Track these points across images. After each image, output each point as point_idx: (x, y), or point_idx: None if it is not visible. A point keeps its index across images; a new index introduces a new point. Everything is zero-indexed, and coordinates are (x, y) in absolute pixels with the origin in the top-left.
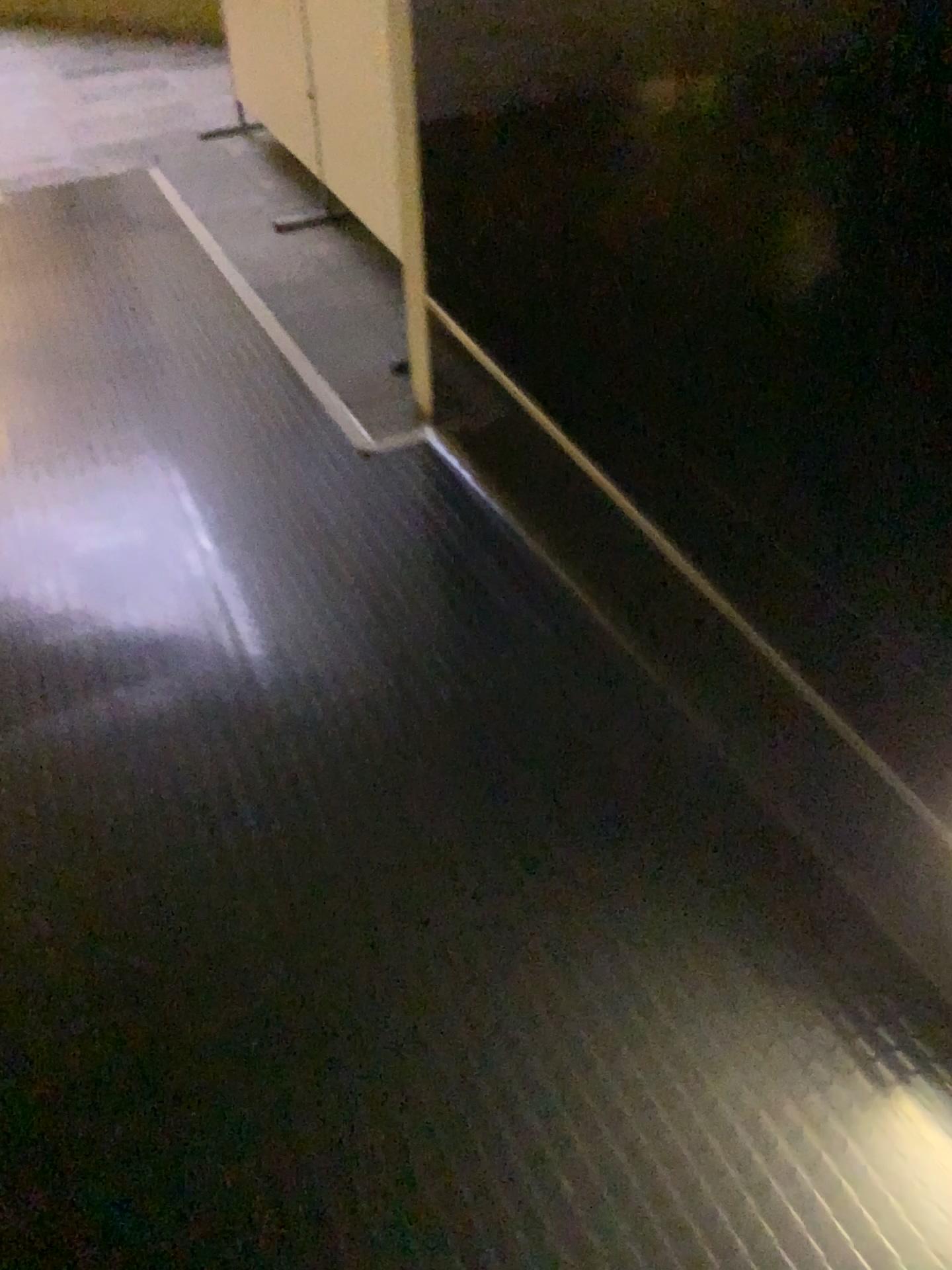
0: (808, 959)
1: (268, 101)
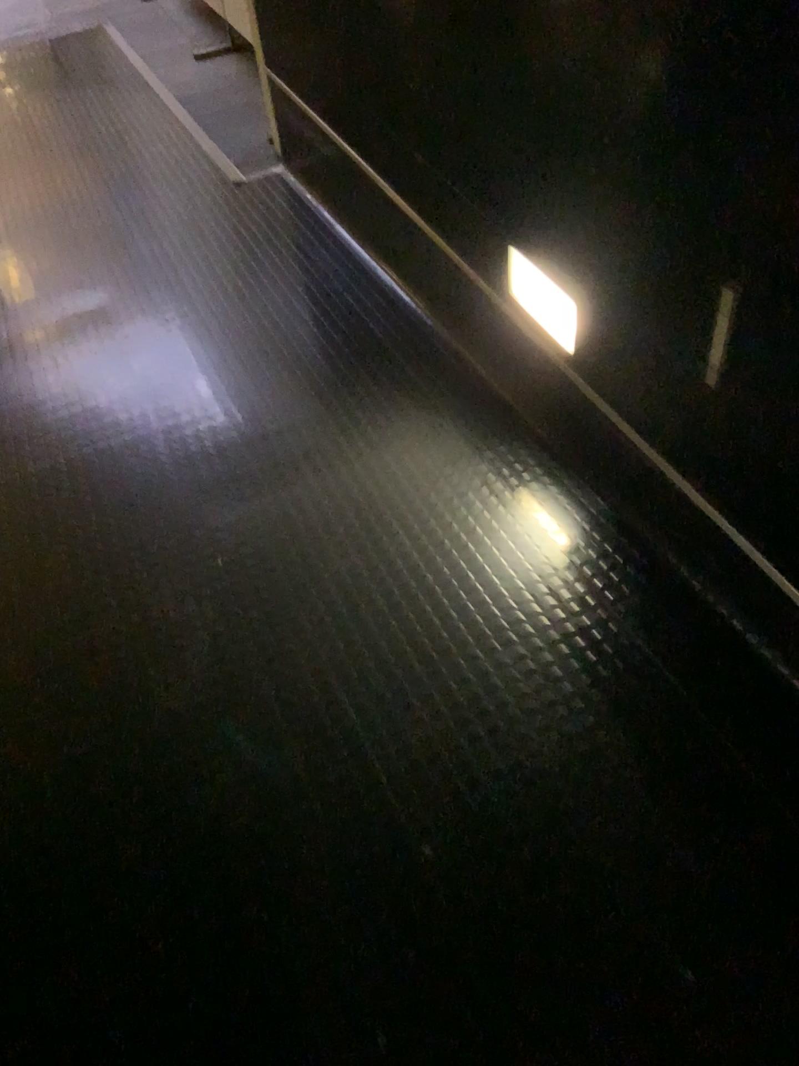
0: (450, 397)
1: None
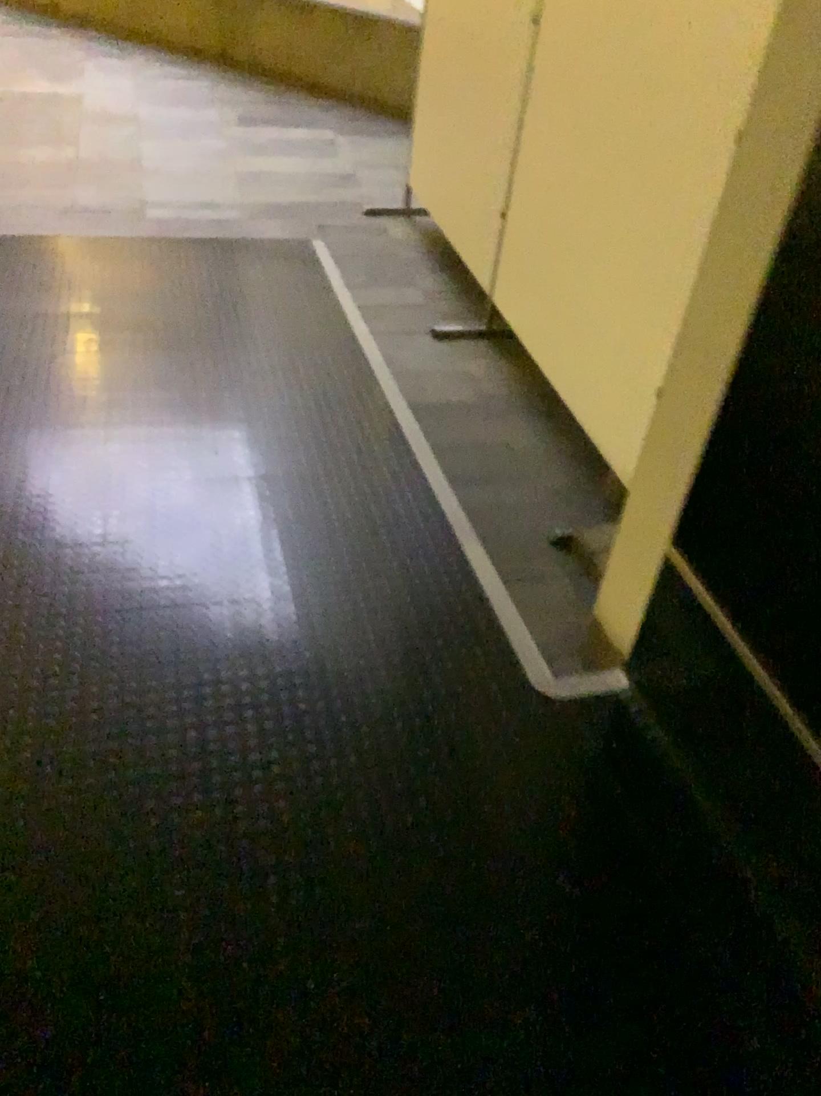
0: None
1: (446, 198)
